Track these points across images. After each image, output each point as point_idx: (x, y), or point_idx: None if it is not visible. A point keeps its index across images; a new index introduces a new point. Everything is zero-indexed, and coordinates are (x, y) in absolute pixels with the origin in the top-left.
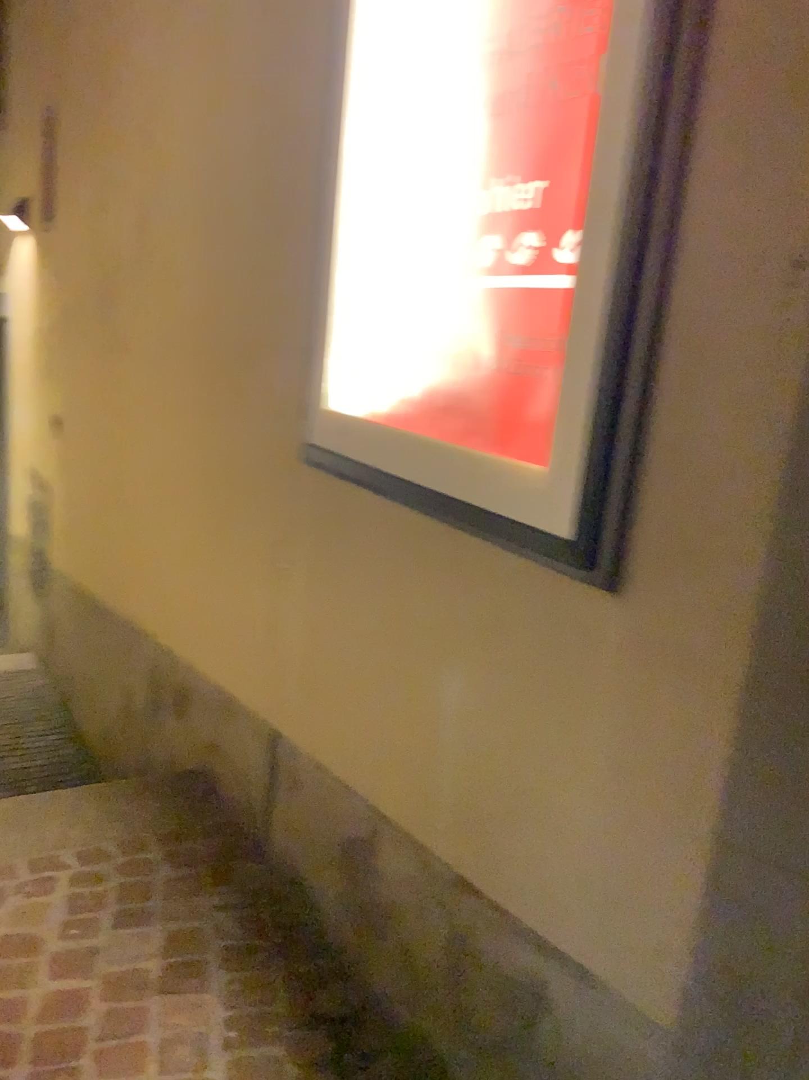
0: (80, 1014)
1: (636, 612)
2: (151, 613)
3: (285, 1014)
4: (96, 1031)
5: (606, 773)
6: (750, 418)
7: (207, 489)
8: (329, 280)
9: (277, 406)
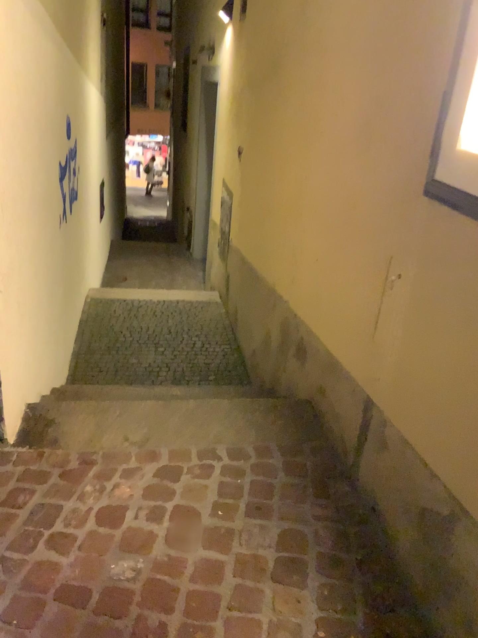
0: (218, 582)
1: None
2: (286, 288)
3: (361, 628)
4: (227, 599)
5: None
6: None
7: (334, 208)
8: (471, 26)
9: (401, 147)
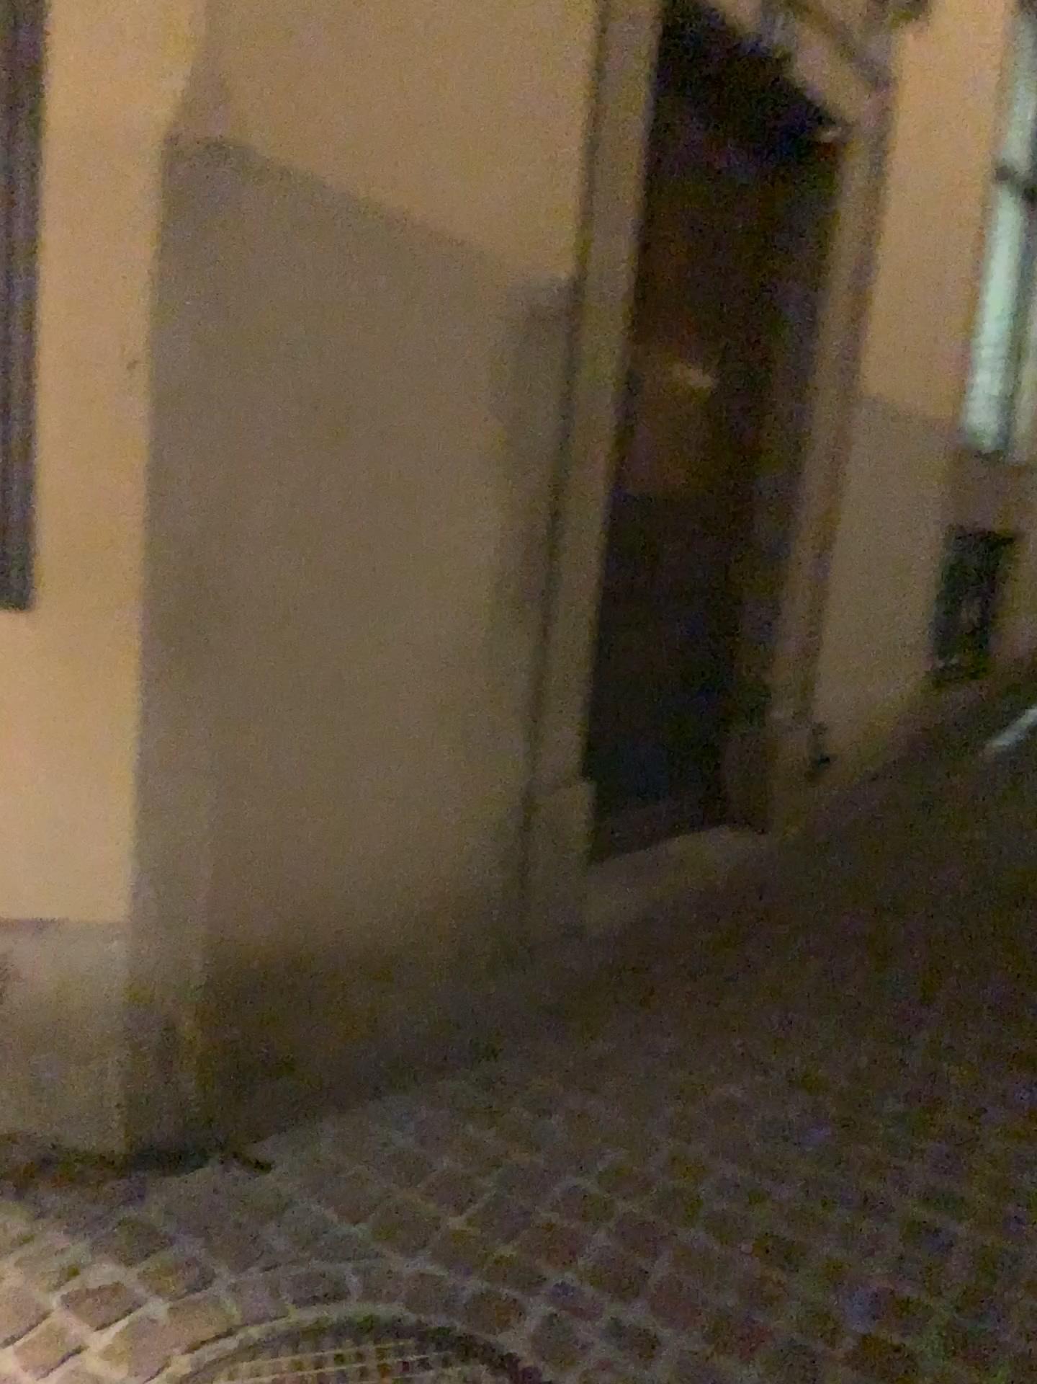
0: None
1: (49, 620)
2: None
3: None
4: None
5: (42, 752)
6: (118, 467)
7: None
8: None
9: None
